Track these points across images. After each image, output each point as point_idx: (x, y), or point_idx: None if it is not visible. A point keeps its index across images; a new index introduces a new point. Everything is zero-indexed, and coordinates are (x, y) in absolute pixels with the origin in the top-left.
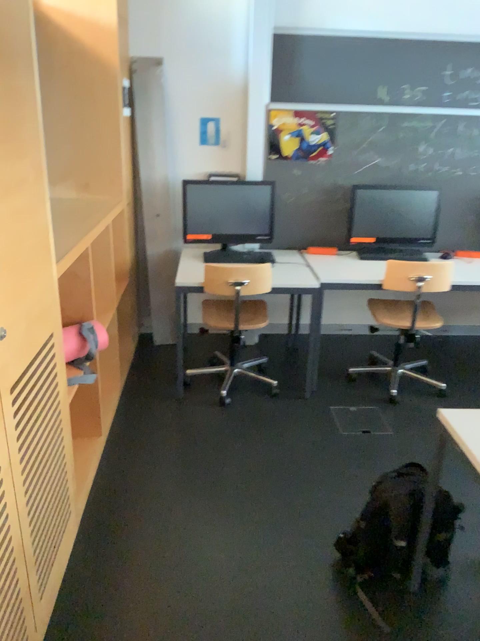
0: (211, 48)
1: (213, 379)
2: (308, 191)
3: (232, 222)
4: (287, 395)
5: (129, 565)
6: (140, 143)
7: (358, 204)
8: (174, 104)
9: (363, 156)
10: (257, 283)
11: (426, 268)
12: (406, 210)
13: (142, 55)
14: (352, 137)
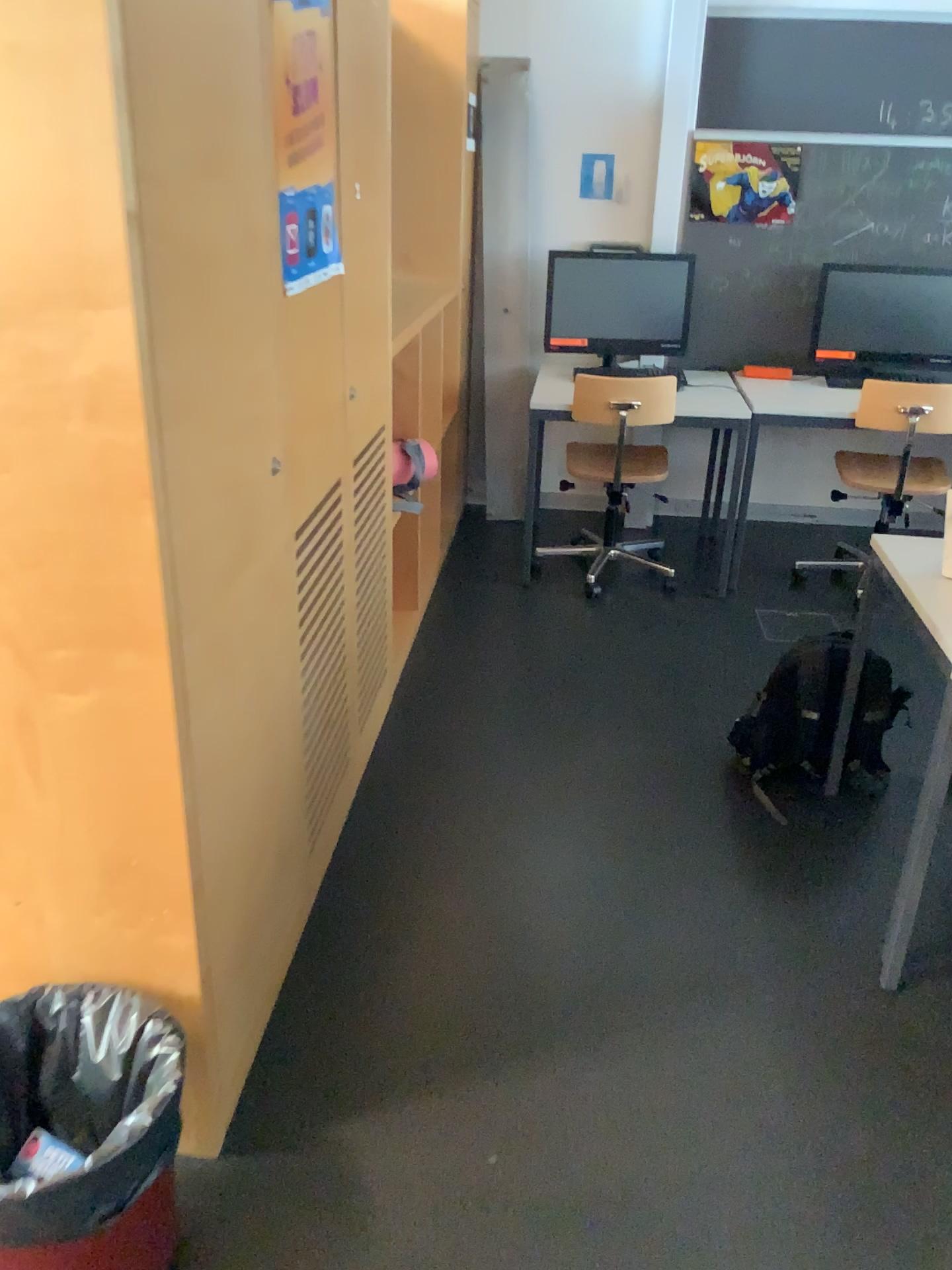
0: (607, 42)
1: (577, 565)
2: (750, 275)
3: (623, 321)
4: (692, 593)
5: (458, 739)
6: (487, 195)
7: (830, 297)
8: (543, 133)
9: (845, 218)
10: (655, 408)
11: (928, 397)
12: (911, 308)
13: (499, 54)
14: (830, 186)
